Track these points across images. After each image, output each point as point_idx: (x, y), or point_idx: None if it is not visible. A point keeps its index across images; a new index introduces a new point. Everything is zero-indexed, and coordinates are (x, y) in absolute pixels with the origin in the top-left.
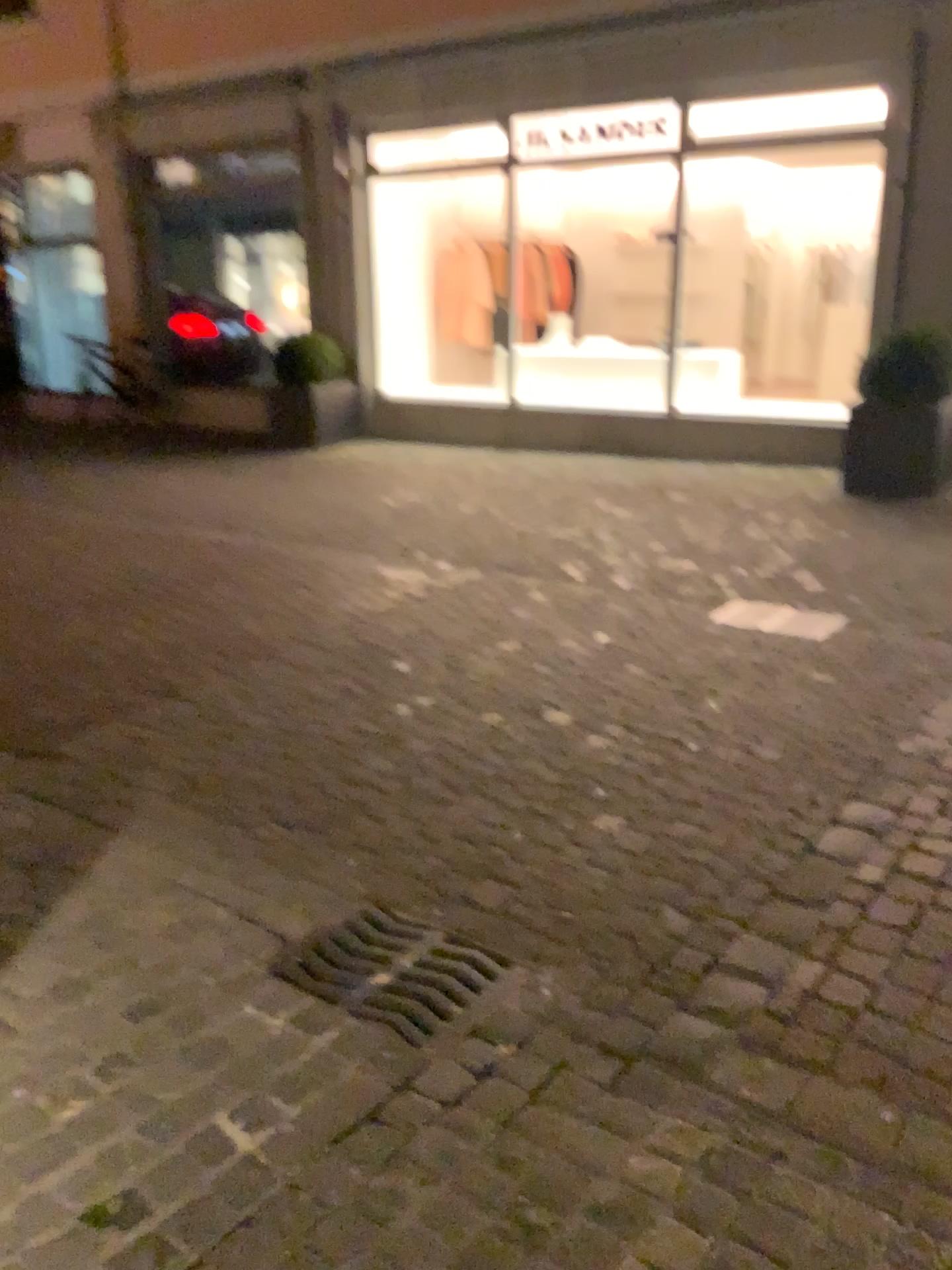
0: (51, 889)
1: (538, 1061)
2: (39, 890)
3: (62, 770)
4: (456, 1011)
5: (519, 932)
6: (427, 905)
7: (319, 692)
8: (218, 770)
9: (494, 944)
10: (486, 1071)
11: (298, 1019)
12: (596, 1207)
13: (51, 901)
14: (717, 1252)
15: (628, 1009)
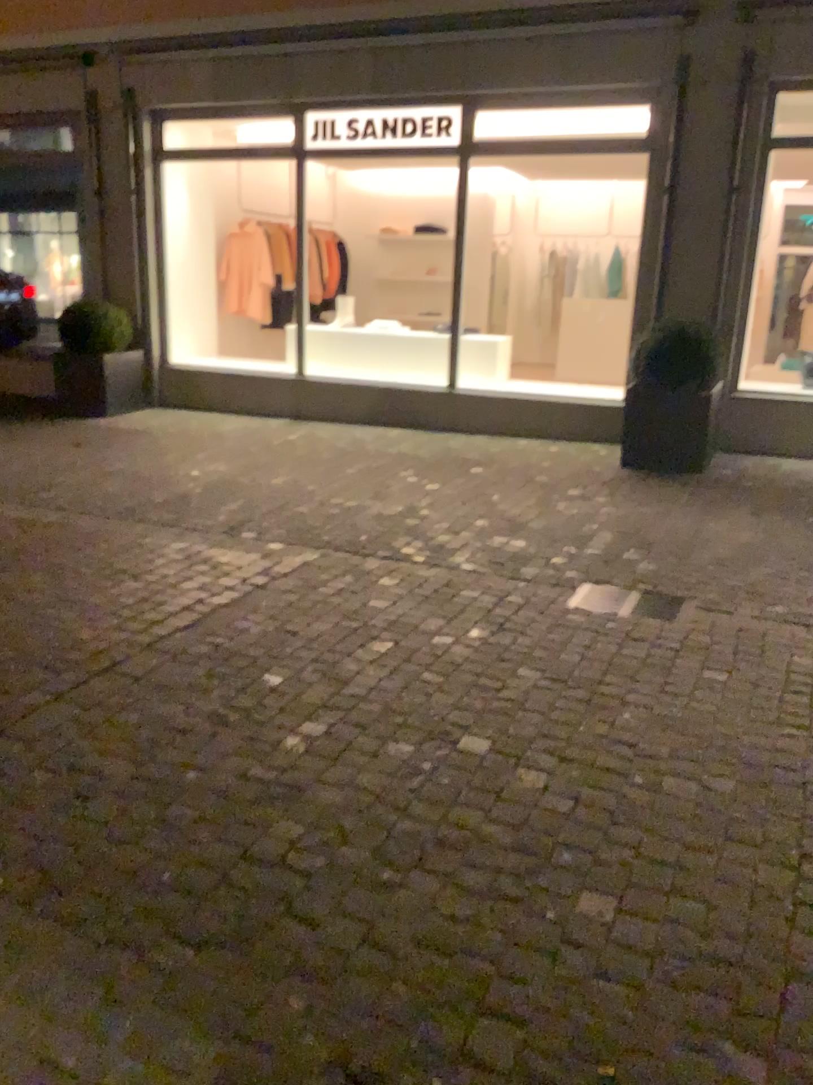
0: None
1: None
2: None
3: None
4: None
5: None
6: (415, 1070)
7: (187, 721)
8: (83, 852)
9: None
10: None
11: None
12: None
13: None
14: None
15: None
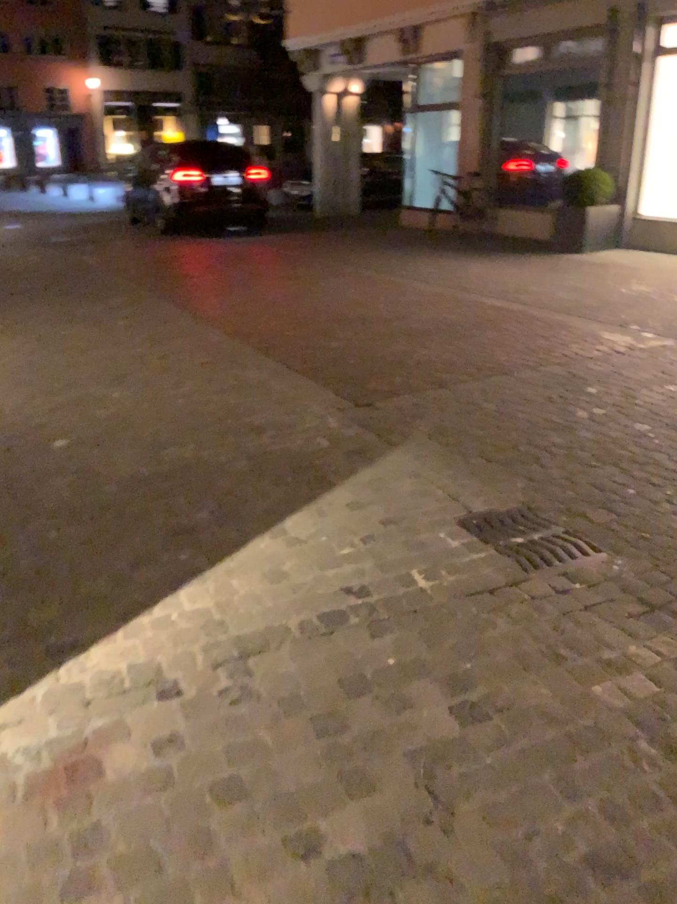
0: (357, 463)
1: (595, 593)
2: (351, 463)
3: (374, 412)
4: (556, 562)
5: (610, 536)
6: (559, 513)
7: (531, 395)
8: (458, 426)
9: (592, 539)
10: (562, 590)
11: (466, 544)
12: (600, 658)
13: (355, 469)
14: (663, 694)
15: (663, 585)
